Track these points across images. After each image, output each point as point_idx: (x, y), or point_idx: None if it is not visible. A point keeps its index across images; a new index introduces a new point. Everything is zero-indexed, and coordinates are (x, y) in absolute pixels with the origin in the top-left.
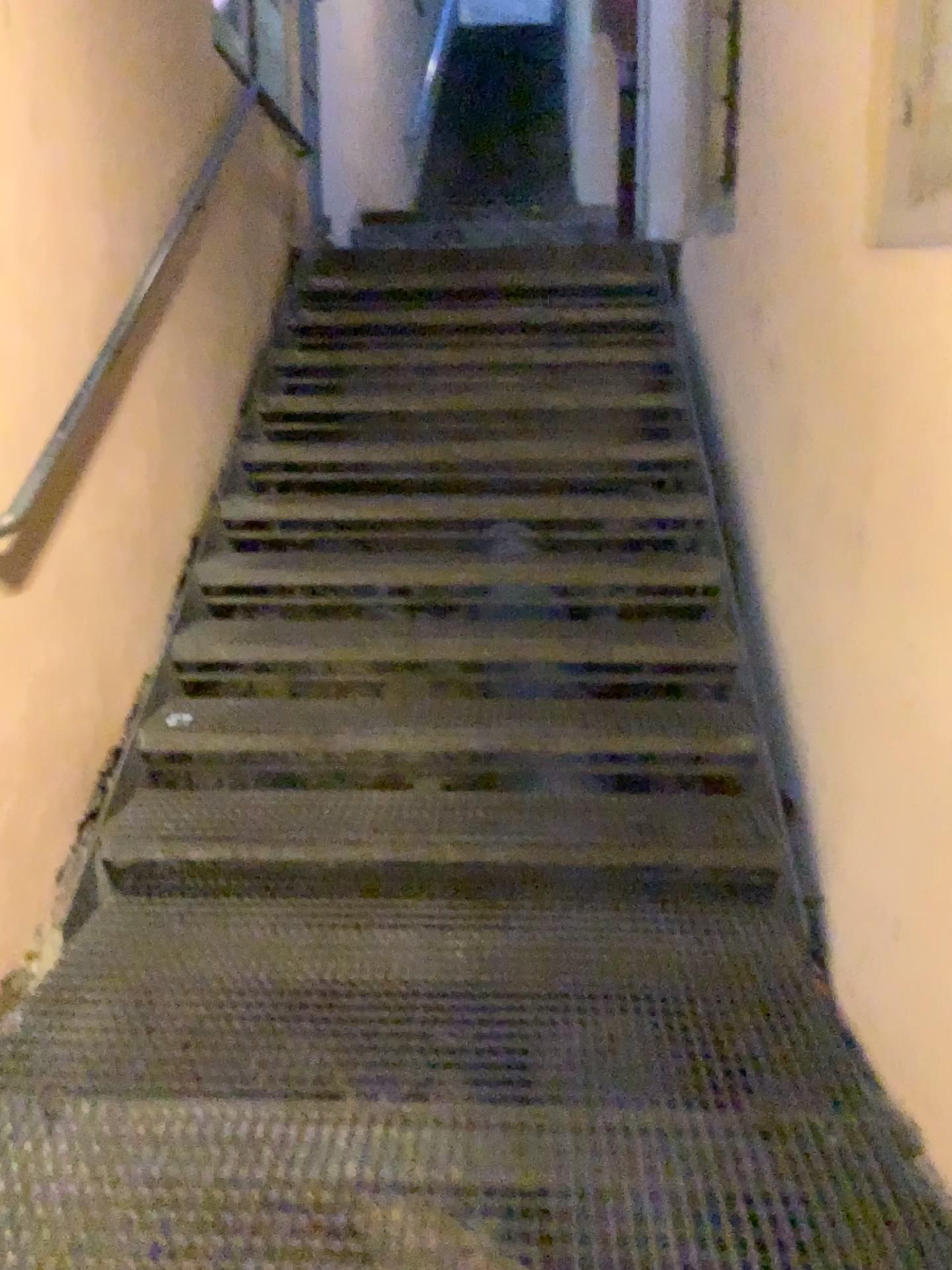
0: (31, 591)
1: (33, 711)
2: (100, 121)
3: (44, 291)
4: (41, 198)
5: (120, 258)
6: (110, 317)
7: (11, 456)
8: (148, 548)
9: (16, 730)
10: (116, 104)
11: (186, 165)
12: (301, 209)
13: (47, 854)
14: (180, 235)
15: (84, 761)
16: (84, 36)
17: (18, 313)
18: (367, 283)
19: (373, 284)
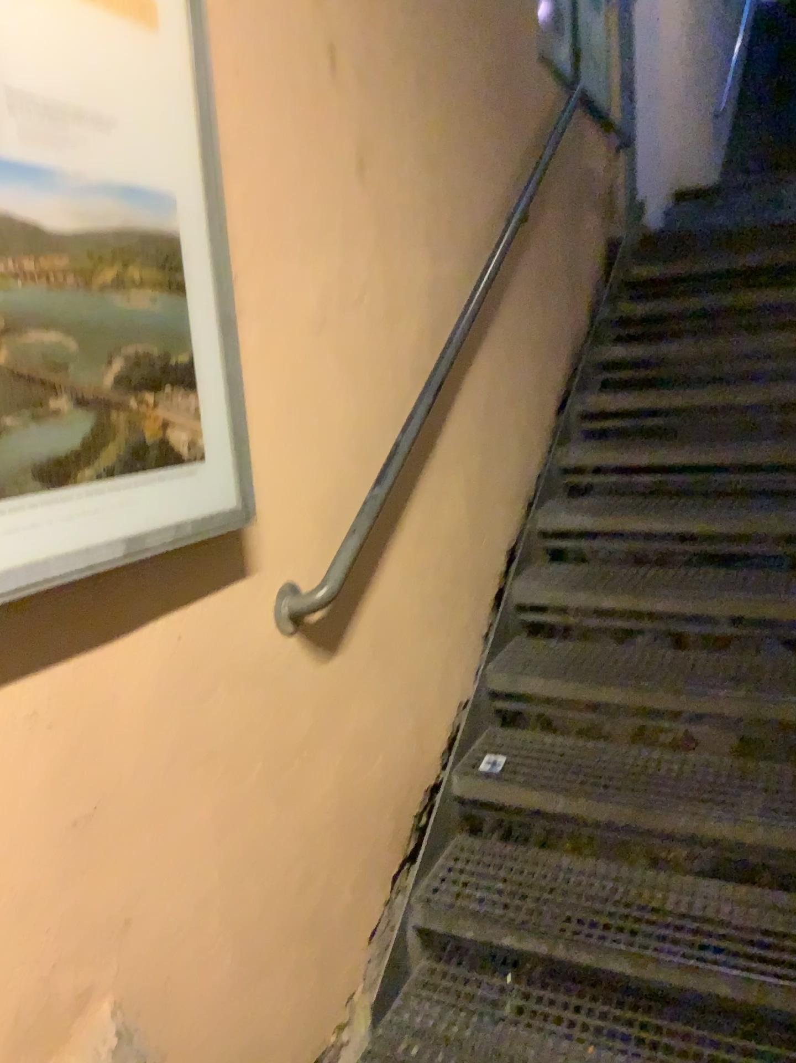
0: (346, 656)
1: (345, 781)
2: (426, 157)
3: (366, 341)
4: (365, 248)
5: (444, 290)
6: (432, 353)
7: (328, 521)
8: (466, 578)
9: (328, 807)
10: (442, 138)
11: (510, 184)
12: (619, 204)
13: (358, 924)
14: (503, 255)
15: (398, 815)
16: (411, 75)
17: (338, 371)
18: (685, 270)
19: (692, 270)
